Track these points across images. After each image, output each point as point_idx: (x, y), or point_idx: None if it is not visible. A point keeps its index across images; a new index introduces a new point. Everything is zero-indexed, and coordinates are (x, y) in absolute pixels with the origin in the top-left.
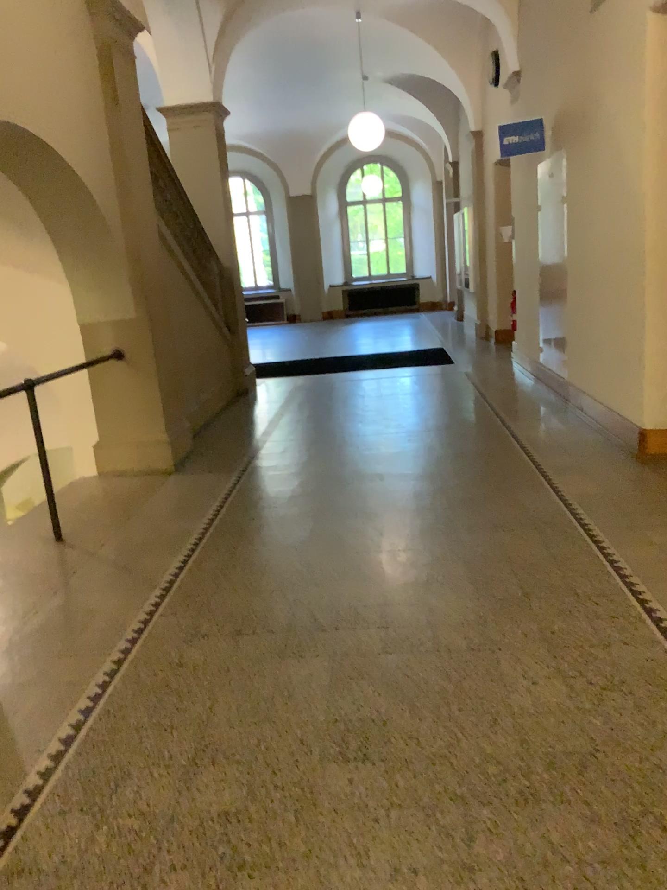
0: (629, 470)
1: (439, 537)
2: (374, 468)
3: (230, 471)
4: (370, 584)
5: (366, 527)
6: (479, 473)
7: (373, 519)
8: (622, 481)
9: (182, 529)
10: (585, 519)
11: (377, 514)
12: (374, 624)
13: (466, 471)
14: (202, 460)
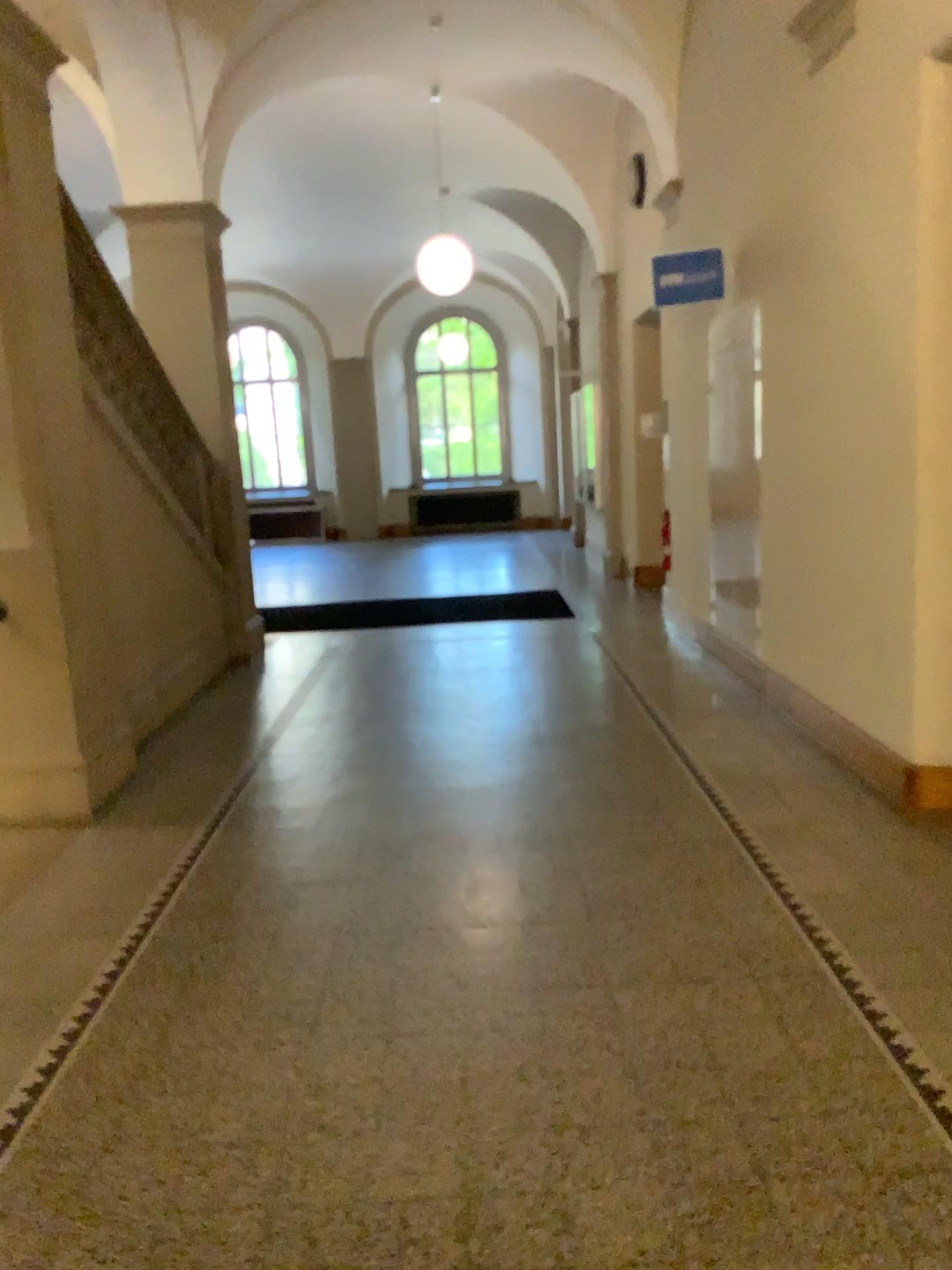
0: (896, 844)
1: (567, 998)
2: (446, 823)
3: (189, 822)
4: (430, 1126)
5: (428, 965)
6: (632, 841)
7: (442, 947)
8: (890, 869)
9: (73, 961)
10: (840, 960)
11: (449, 935)
12: (435, 1263)
13: (609, 837)
14: (144, 797)
